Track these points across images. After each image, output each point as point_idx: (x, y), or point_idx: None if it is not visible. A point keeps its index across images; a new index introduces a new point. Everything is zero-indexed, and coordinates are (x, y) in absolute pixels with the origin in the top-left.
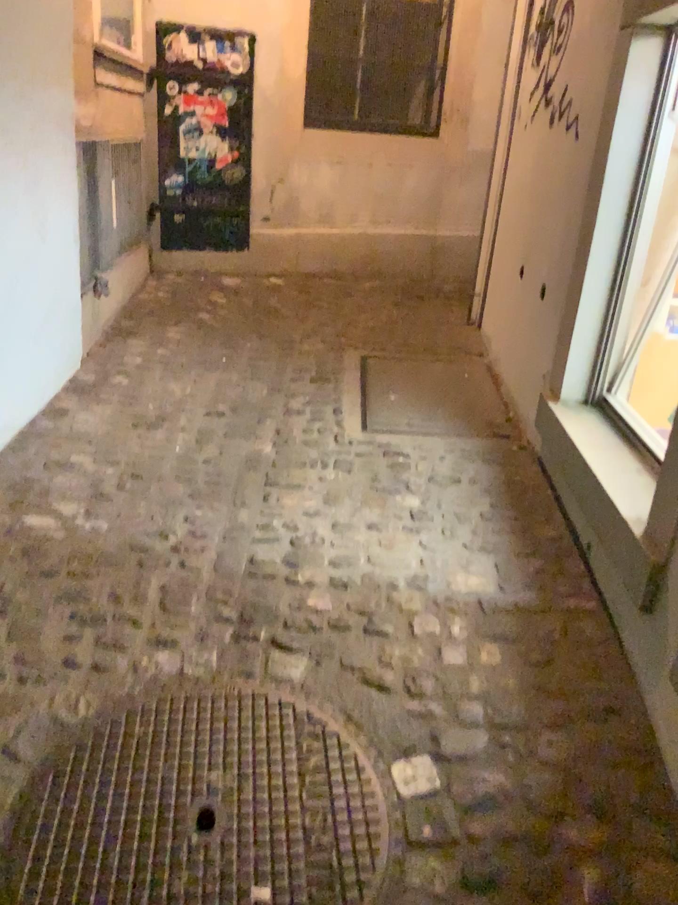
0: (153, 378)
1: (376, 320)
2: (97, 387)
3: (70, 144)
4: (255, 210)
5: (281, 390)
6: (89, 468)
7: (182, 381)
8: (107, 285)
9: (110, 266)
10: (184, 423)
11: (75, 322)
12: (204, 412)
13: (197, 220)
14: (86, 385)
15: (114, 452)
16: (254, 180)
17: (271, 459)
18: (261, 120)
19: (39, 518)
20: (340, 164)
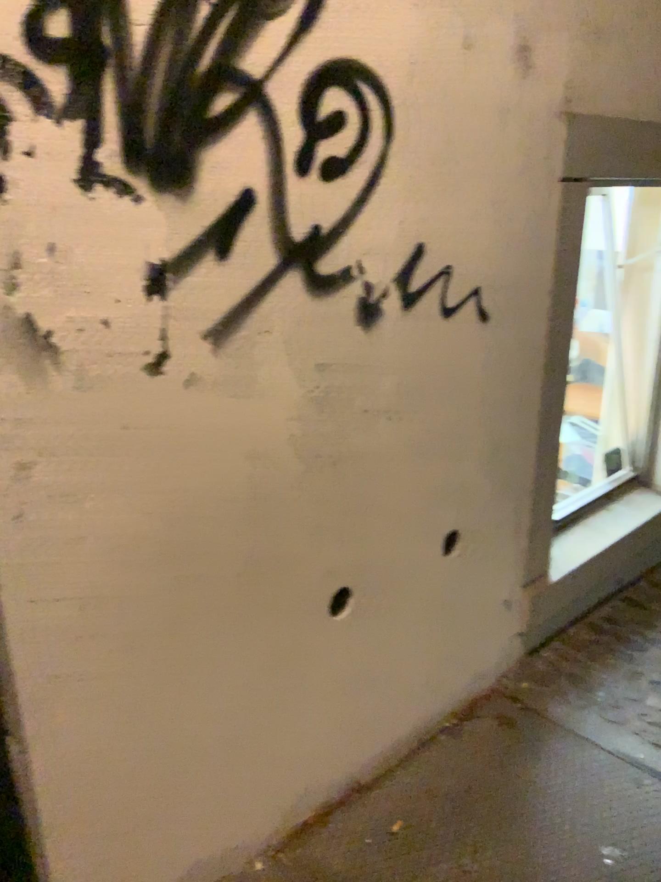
0: None
1: None
2: None
3: None
4: None
5: None
6: None
7: None
8: None
9: None
10: None
11: None
12: None
13: None
14: None
15: None
16: None
17: None
18: None
19: None
20: None
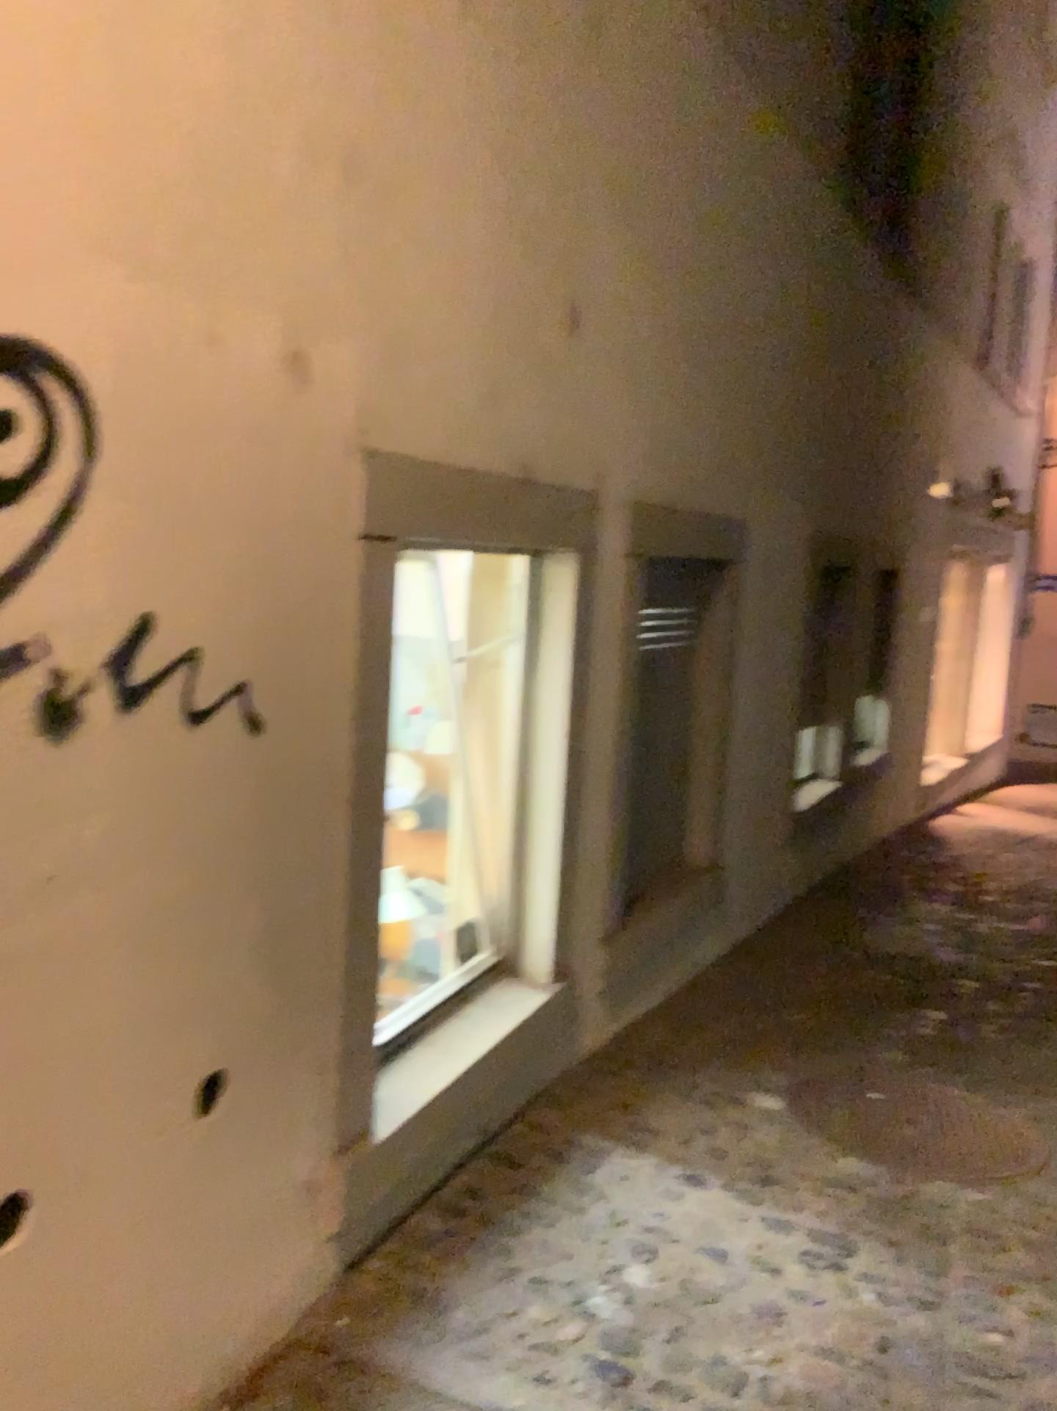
0: None
1: None
2: None
3: None
4: None
5: None
6: None
7: None
8: None
9: None
10: None
11: None
12: None
13: None
14: None
15: None
16: None
17: None
18: None
19: None
20: None
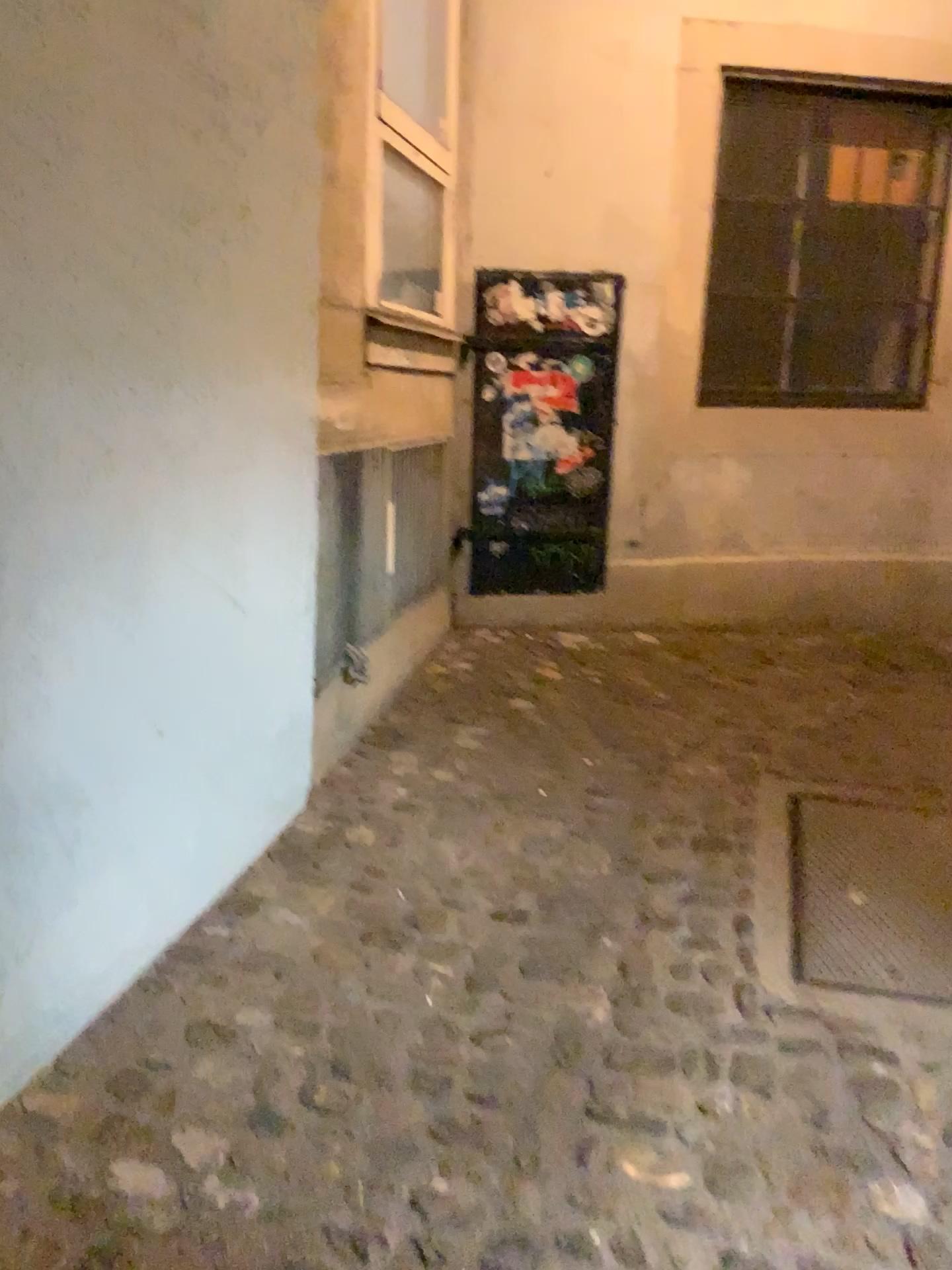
0: (418, 834)
1: (819, 716)
2: (323, 851)
3: (298, 463)
4: (617, 532)
5: (639, 868)
6: (263, 1043)
7: (468, 840)
8: (366, 666)
9: (374, 634)
10: (455, 939)
11: (295, 742)
12: (496, 915)
13: (527, 550)
14: (306, 845)
15: (316, 1007)
16: (618, 486)
17: (606, 1042)
18: (630, 398)
19: (140, 1174)
20: (757, 457)
